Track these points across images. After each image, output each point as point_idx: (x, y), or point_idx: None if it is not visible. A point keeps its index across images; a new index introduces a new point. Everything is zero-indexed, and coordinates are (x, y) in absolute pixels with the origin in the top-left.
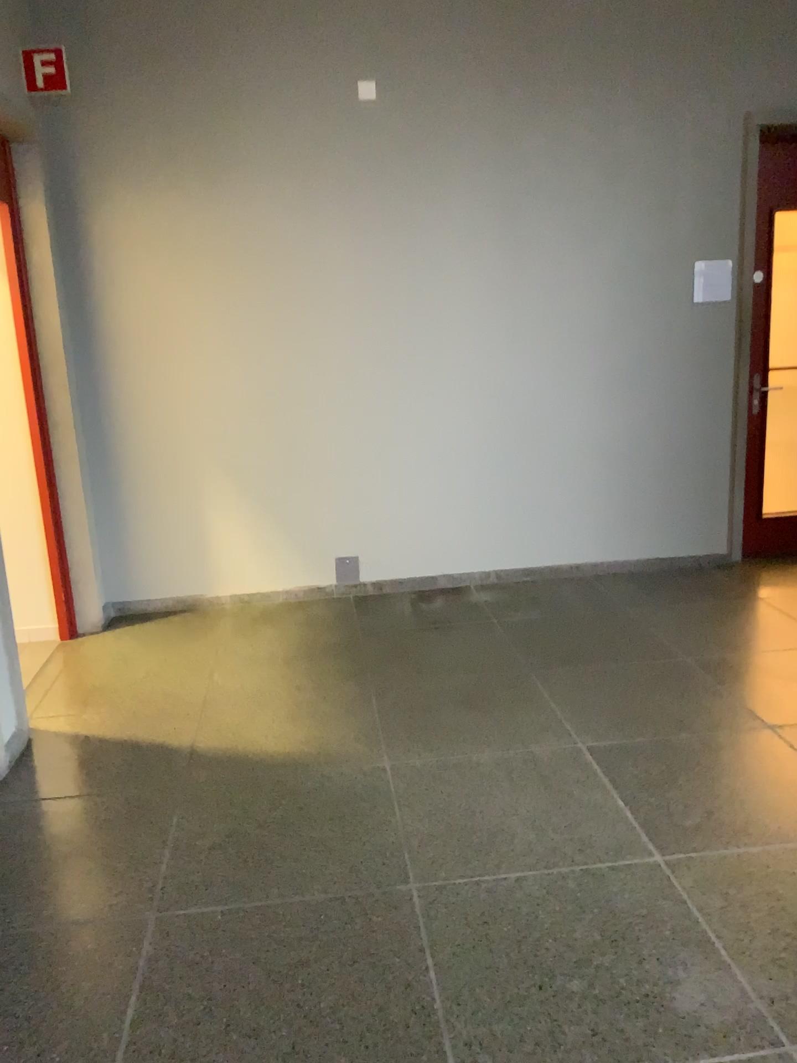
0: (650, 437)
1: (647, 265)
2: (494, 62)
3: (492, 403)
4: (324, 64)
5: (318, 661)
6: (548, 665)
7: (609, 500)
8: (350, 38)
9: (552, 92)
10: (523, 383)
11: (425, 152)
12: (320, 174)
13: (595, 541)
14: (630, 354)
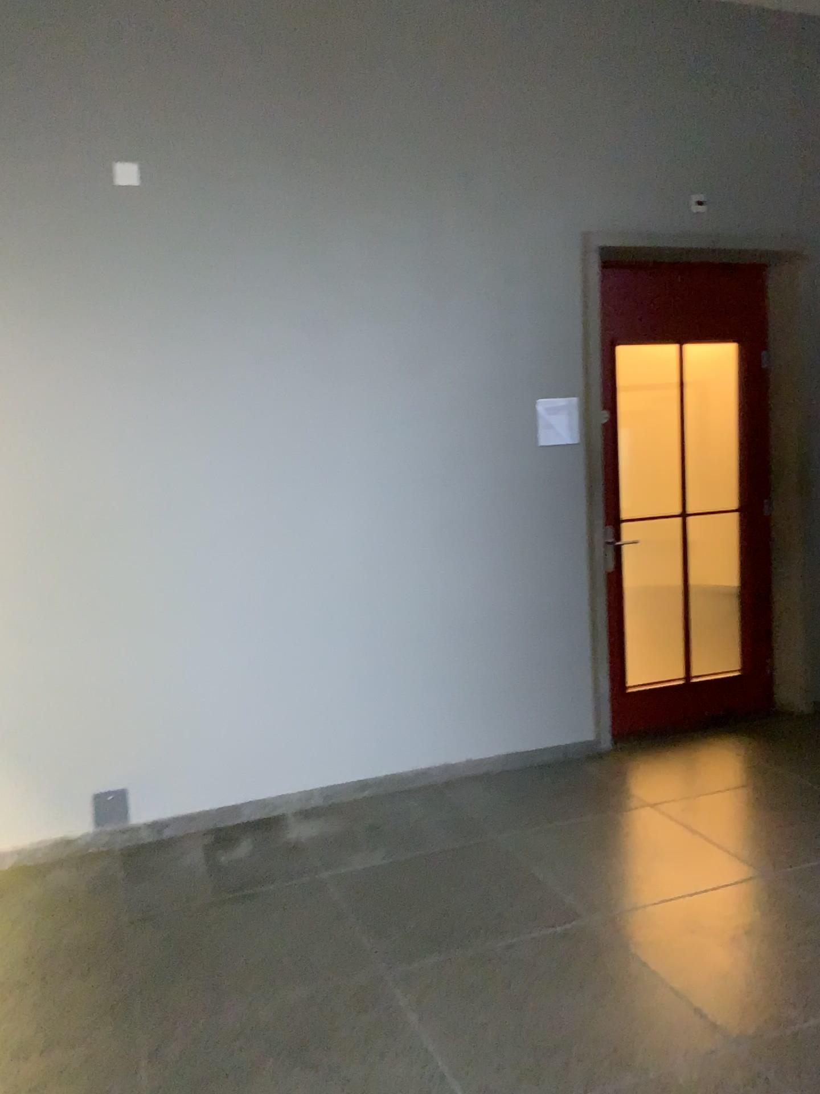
0: (501, 606)
1: (485, 401)
2: (292, 153)
3: (305, 572)
4: (66, 135)
5: (55, 988)
6: (406, 957)
7: (455, 687)
8: (103, 106)
9: (364, 193)
10: (343, 546)
11: (207, 255)
12: (62, 275)
13: (442, 741)
14: (471, 506)
